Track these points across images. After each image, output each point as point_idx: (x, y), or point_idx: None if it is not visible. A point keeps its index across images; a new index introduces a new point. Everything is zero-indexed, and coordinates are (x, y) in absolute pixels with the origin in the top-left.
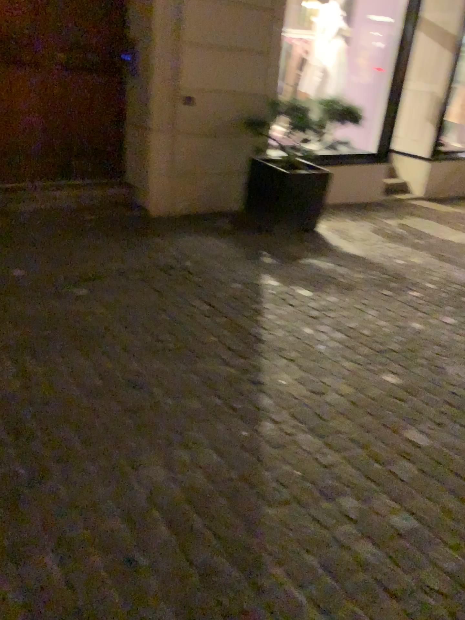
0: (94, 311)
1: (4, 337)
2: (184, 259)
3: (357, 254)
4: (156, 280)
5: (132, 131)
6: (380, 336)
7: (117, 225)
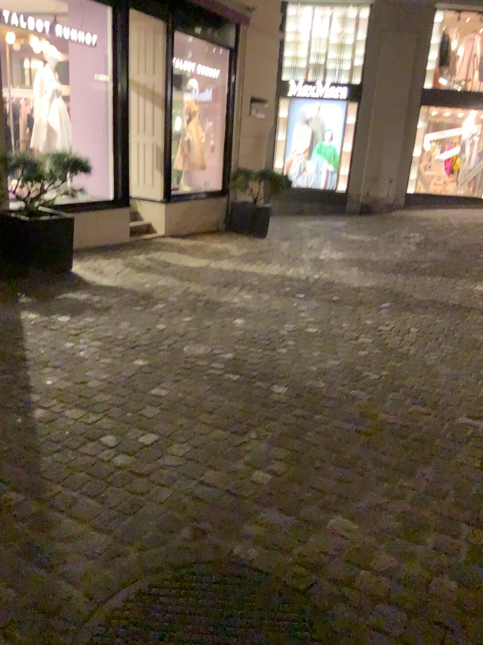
0: None
1: None
2: None
3: (110, 284)
4: None
5: None
6: (131, 338)
7: None
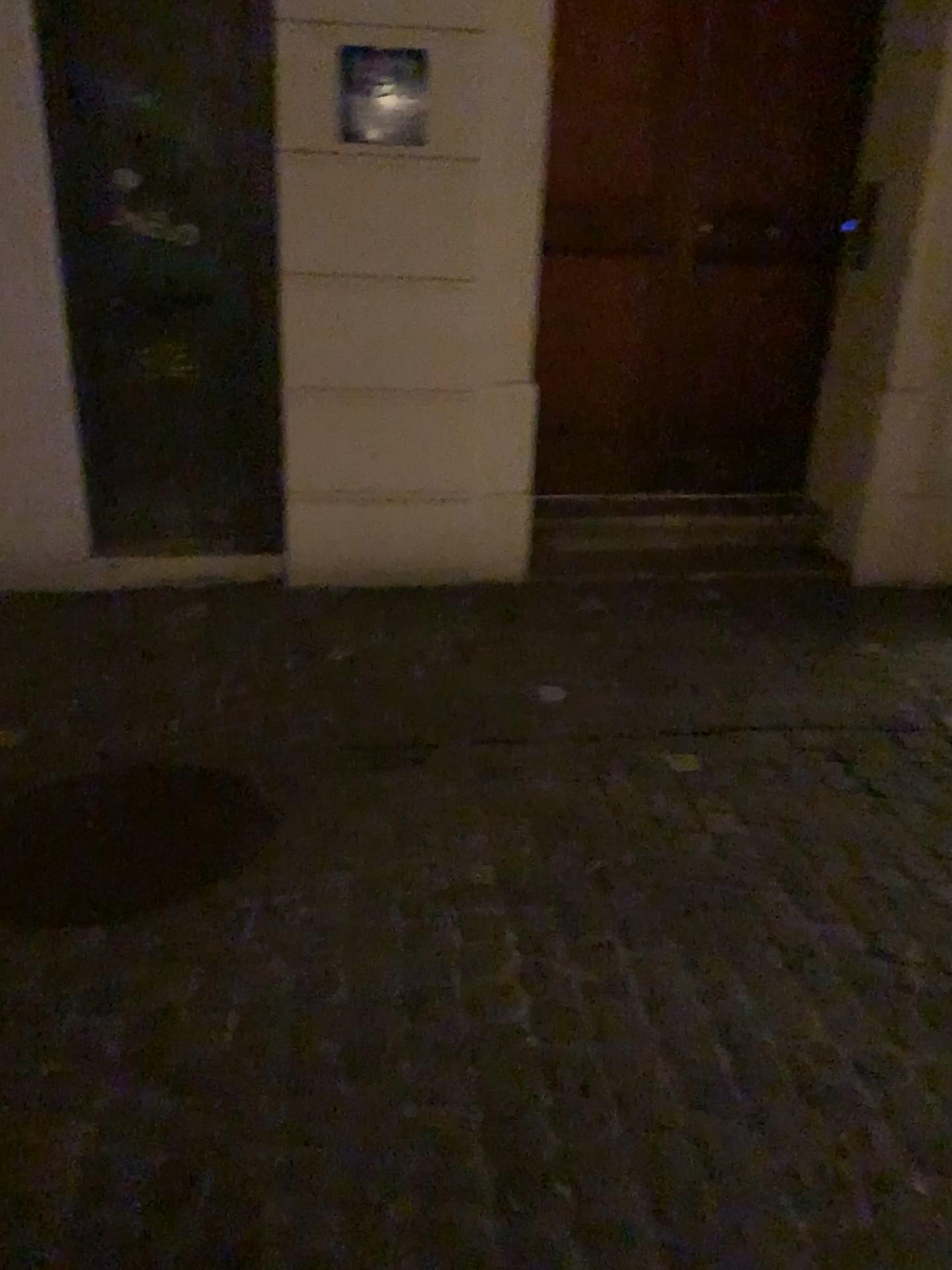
0: (703, 824)
1: (499, 859)
2: (935, 707)
3: None
4: (862, 760)
5: (834, 386)
6: None
7: (773, 599)
